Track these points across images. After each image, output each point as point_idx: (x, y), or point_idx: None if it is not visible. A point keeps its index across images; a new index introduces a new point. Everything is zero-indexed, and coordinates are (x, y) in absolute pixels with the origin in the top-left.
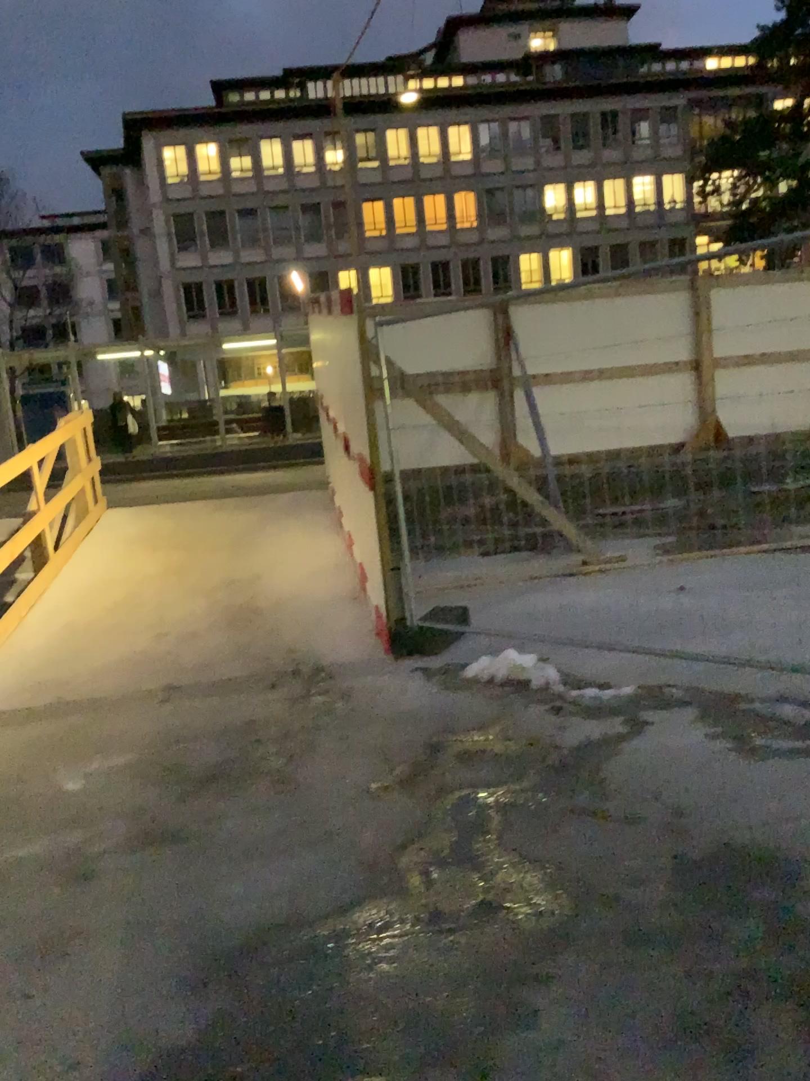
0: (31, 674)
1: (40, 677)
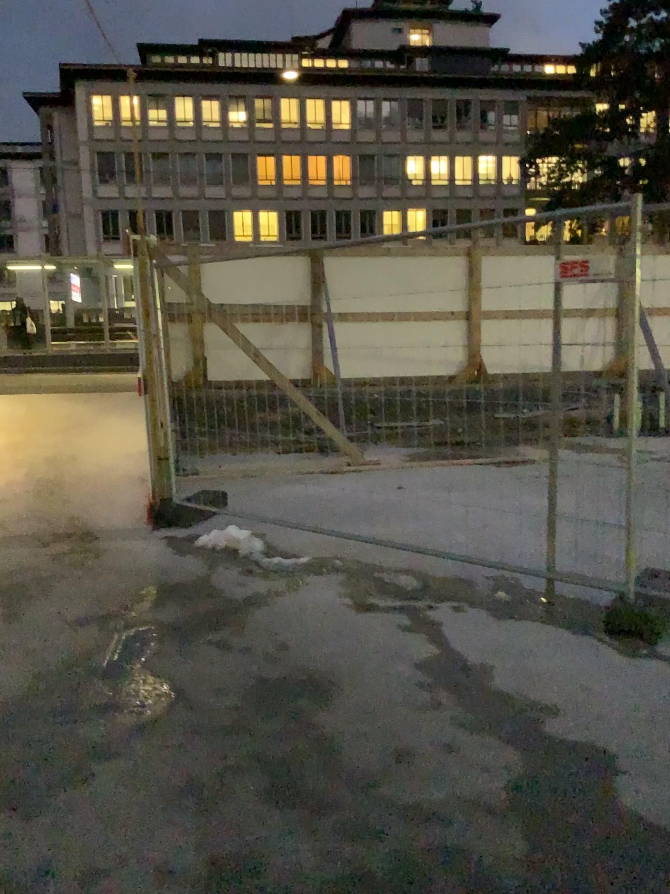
0: None
1: None
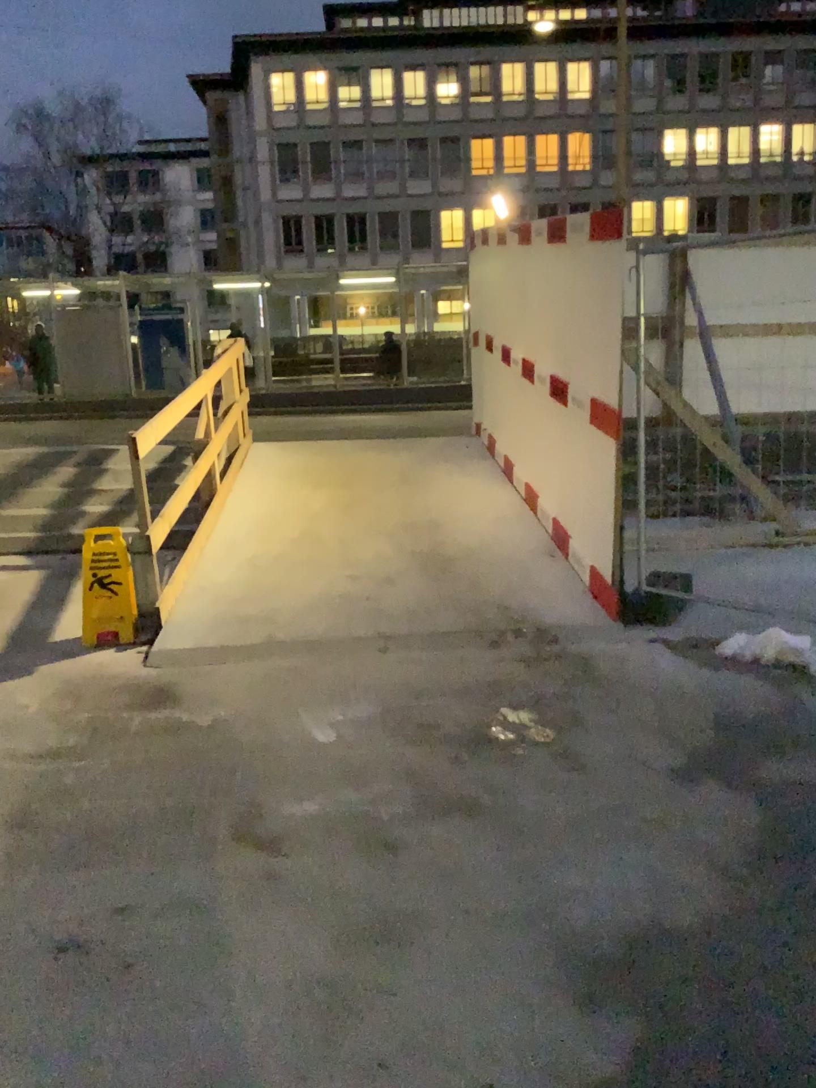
0: (232, 611)
1: (243, 615)
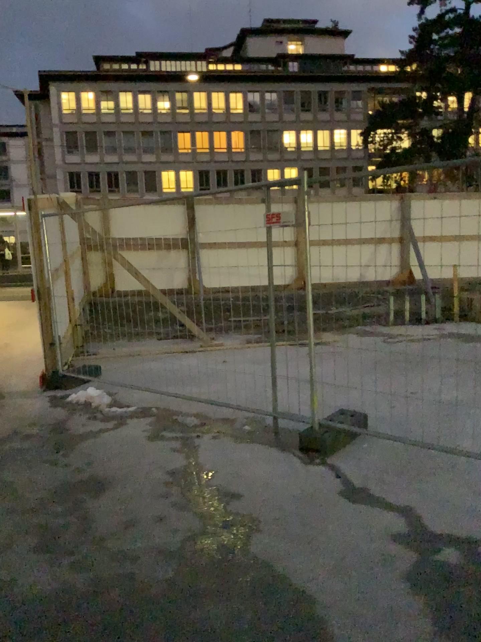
0: None
1: None
